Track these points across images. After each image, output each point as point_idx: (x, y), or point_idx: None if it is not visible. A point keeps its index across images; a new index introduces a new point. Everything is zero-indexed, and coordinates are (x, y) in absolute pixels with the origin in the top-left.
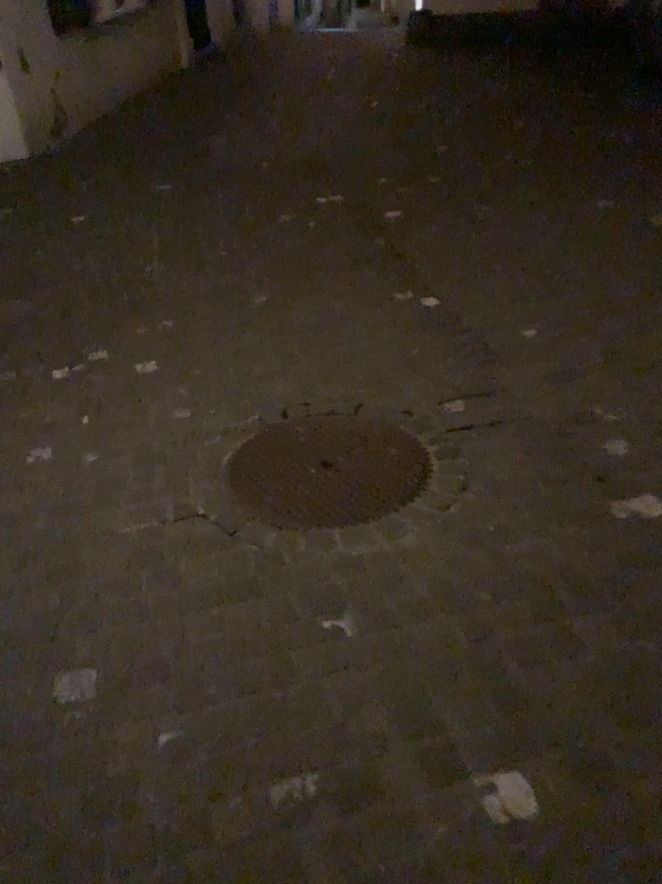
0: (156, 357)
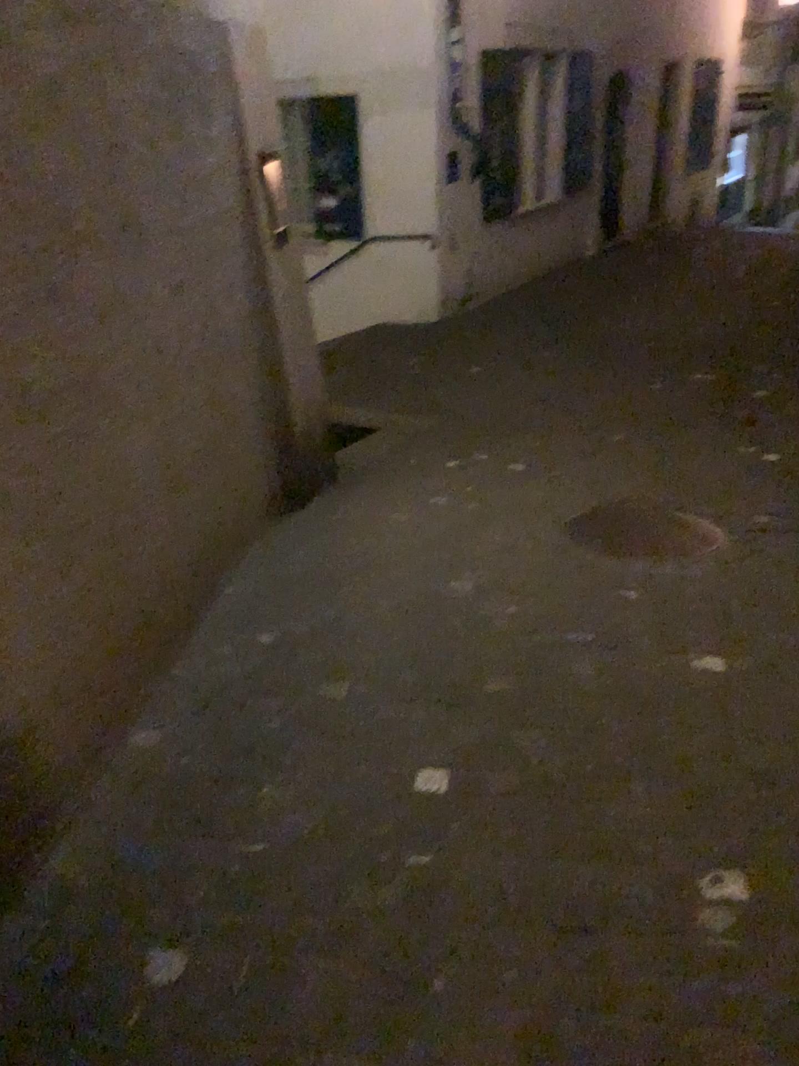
0: (525, 458)
